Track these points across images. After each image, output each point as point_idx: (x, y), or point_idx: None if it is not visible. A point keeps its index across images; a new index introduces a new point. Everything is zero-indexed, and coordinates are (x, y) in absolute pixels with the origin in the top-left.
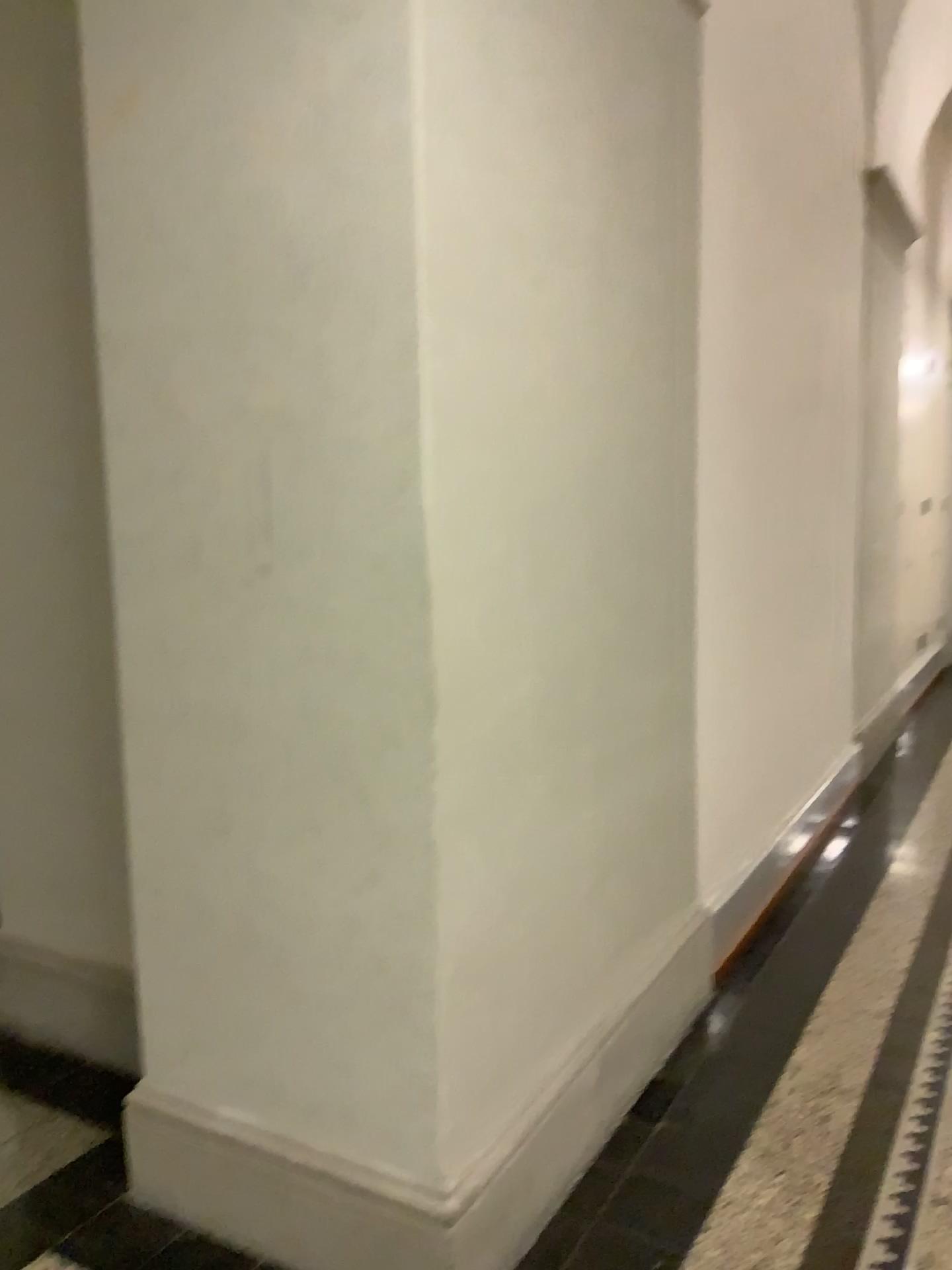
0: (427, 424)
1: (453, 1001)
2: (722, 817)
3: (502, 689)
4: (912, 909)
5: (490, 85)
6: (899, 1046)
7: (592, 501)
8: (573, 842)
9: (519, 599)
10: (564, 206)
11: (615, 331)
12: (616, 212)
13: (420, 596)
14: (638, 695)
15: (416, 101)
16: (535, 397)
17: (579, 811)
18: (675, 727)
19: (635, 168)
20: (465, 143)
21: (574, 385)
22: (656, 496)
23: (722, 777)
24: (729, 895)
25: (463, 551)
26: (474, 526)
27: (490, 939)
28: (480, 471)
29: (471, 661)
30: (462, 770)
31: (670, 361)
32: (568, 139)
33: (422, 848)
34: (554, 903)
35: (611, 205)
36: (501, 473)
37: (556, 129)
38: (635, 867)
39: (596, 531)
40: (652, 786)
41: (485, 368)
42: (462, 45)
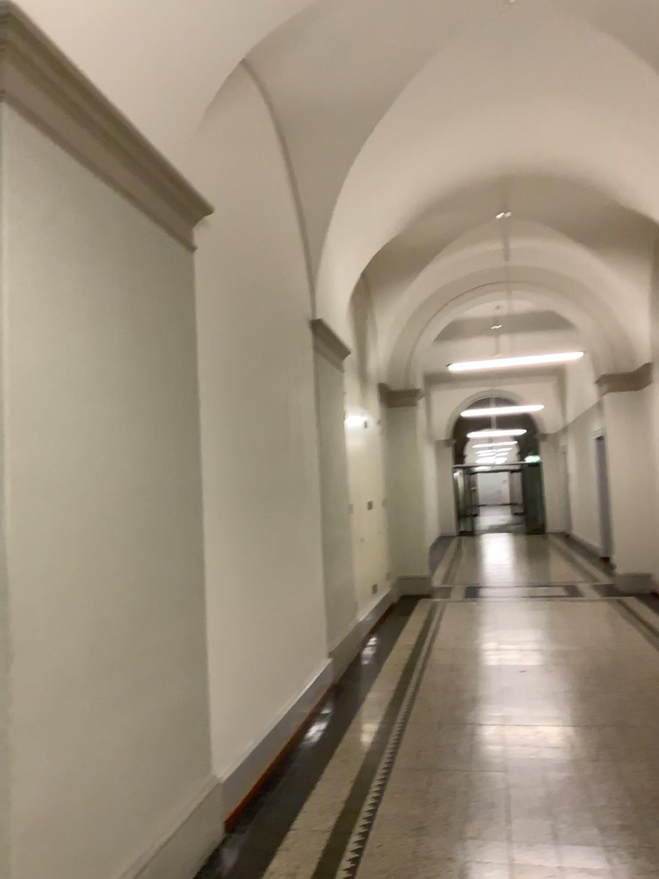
0: (10, 487)
1: (24, 847)
2: (230, 713)
3: (61, 640)
4: (353, 761)
5: (54, 303)
6: (333, 846)
7: (124, 522)
8: (115, 736)
9: (72, 585)
10: (102, 361)
11: (137, 425)
12: (137, 360)
13: (5, 587)
14: (163, 638)
15: (7, 314)
16: (83, 466)
17: (118, 715)
18: (189, 656)
19: (151, 334)
20: (36, 335)
21: (110, 457)
22: (172, 515)
23: (229, 687)
24: (234, 765)
25: (33, 559)
26: (41, 544)
27: (54, 805)
28: (46, 511)
29: (40, 624)
30: (32, 693)
31: (180, 436)
32: (104, 325)
33: (4, 747)
34: (101, 778)
35: (133, 357)
36: (60, 512)
37: (96, 321)
38: (165, 751)
39: (127, 540)
40: (176, 696)
41: (49, 453)
42: (35, 285)
